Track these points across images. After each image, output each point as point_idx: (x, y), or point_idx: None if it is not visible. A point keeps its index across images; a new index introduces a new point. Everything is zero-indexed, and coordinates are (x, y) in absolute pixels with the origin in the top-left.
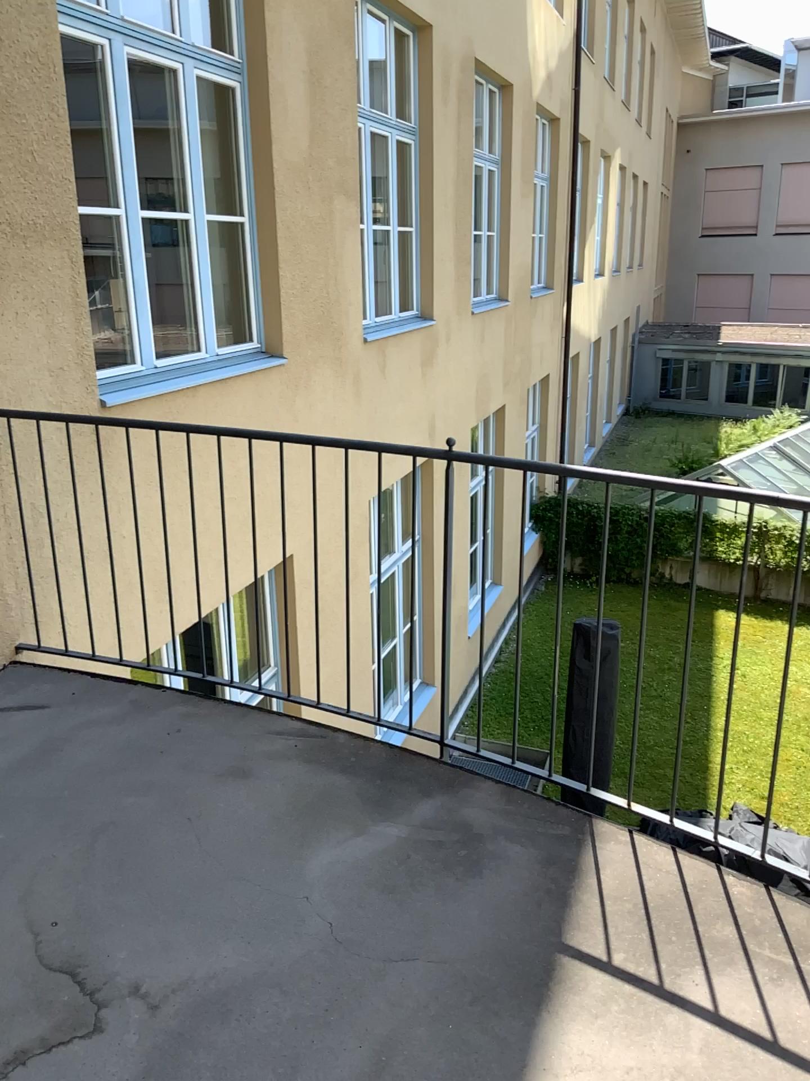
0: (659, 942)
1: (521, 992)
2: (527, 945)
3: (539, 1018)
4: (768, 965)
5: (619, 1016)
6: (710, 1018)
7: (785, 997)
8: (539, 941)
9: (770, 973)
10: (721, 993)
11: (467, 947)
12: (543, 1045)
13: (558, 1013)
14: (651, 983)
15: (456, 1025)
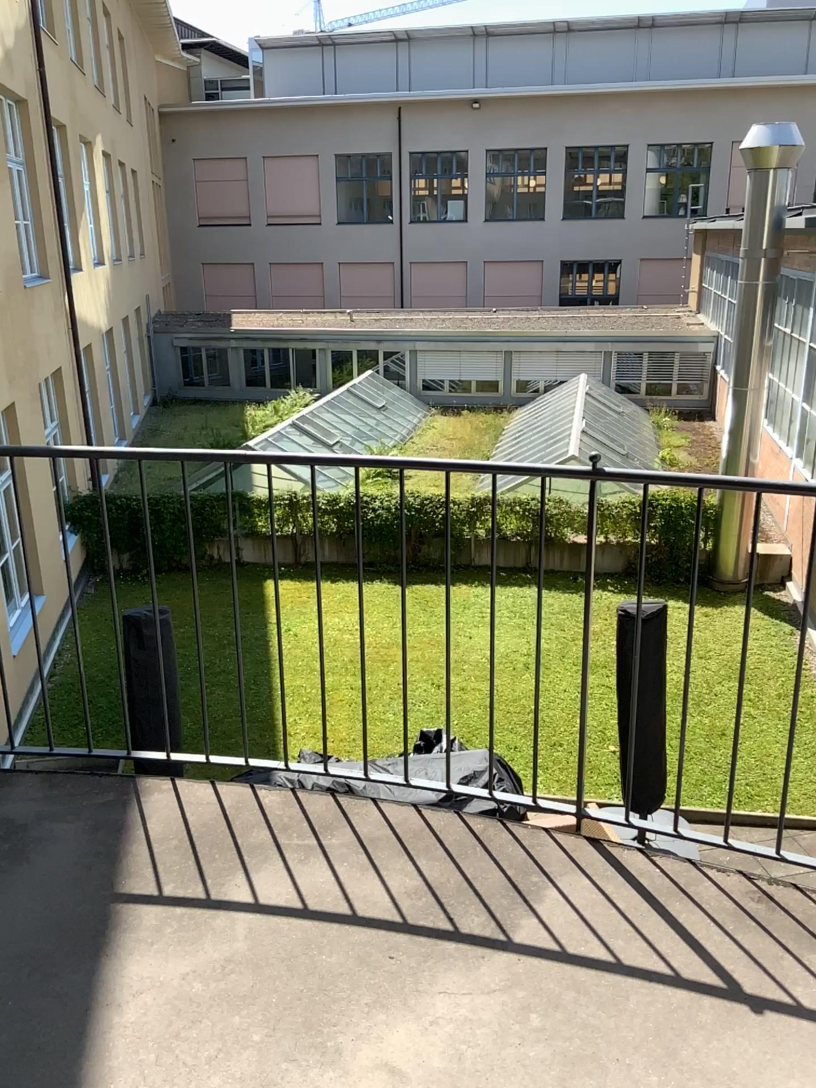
0: (203, 863)
1: (78, 949)
2: (81, 907)
3: (98, 964)
4: (296, 851)
5: (173, 935)
6: (250, 907)
7: (310, 870)
8: (92, 900)
9: (297, 856)
10: (259, 885)
11: (19, 929)
12: (103, 985)
13: (115, 953)
14: (199, 899)
15: (15, 1001)
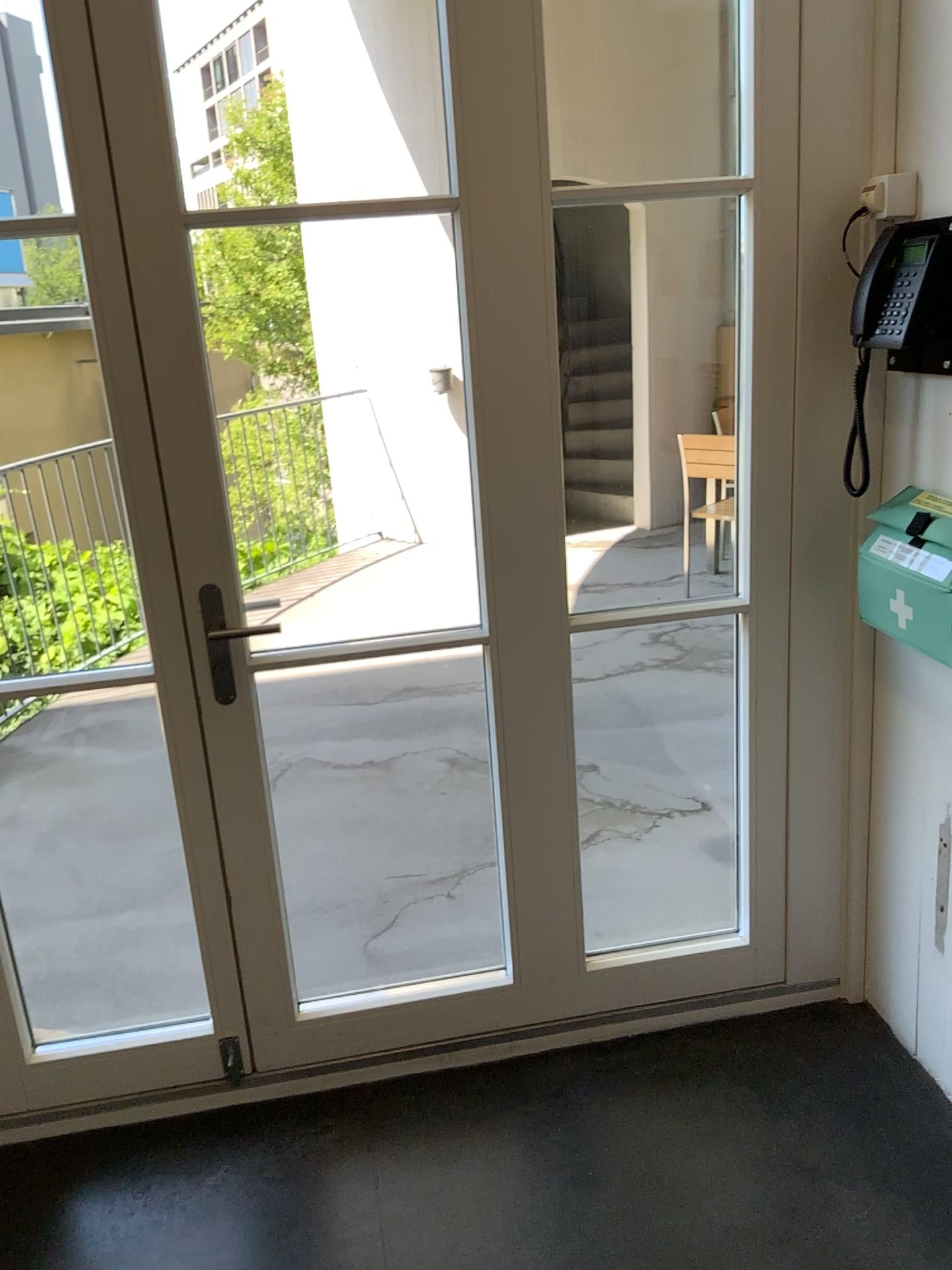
0: None
1: None
2: None
3: None
4: None
5: None
6: None
7: None
8: None
9: None
10: None
11: None
12: None
13: None
14: None
15: None
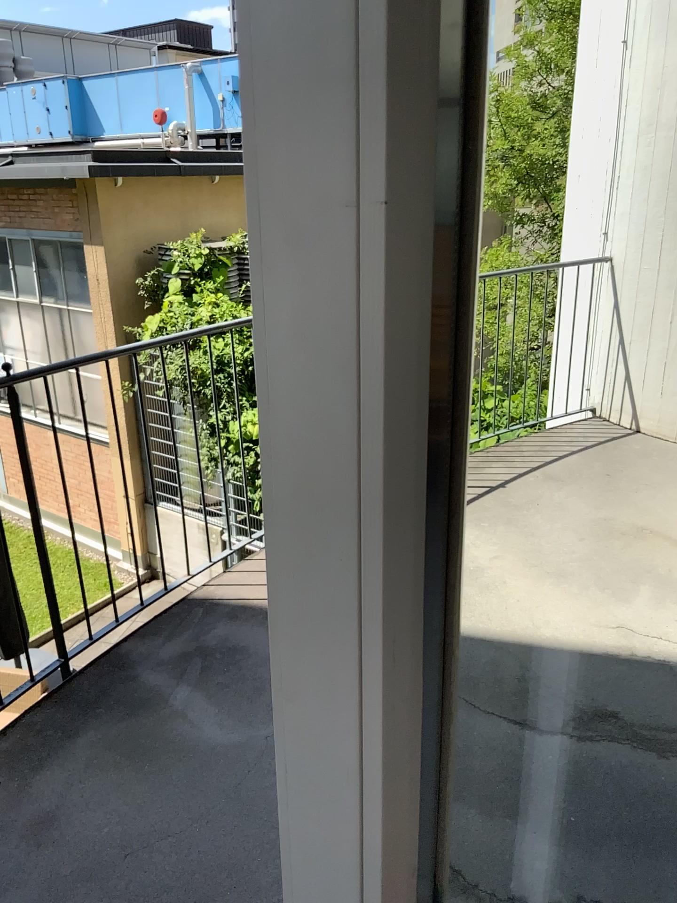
0: None
1: None
2: None
3: None
4: None
5: None
6: None
7: None
8: None
9: None
10: None
11: None
12: None
13: None
14: None
15: None
